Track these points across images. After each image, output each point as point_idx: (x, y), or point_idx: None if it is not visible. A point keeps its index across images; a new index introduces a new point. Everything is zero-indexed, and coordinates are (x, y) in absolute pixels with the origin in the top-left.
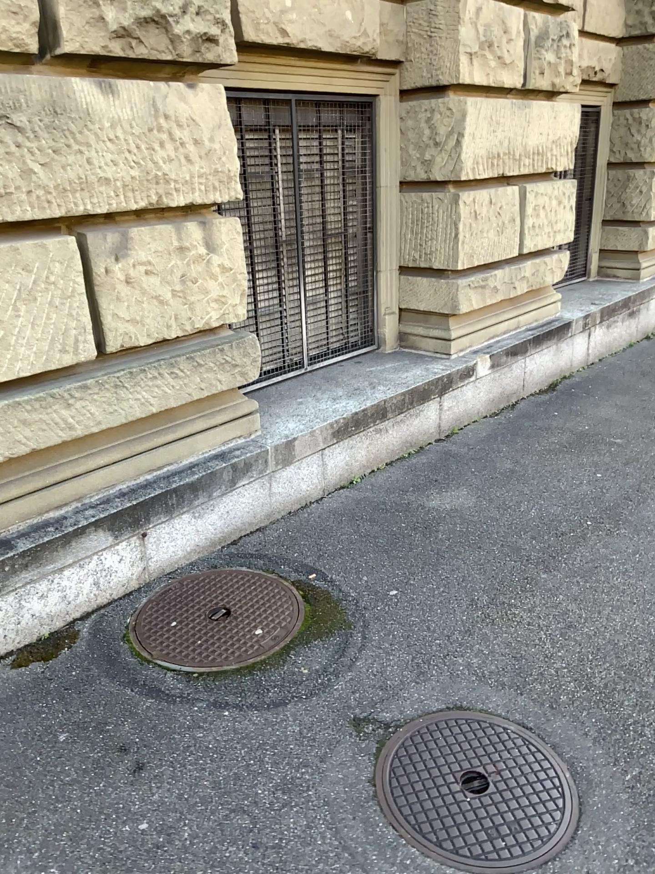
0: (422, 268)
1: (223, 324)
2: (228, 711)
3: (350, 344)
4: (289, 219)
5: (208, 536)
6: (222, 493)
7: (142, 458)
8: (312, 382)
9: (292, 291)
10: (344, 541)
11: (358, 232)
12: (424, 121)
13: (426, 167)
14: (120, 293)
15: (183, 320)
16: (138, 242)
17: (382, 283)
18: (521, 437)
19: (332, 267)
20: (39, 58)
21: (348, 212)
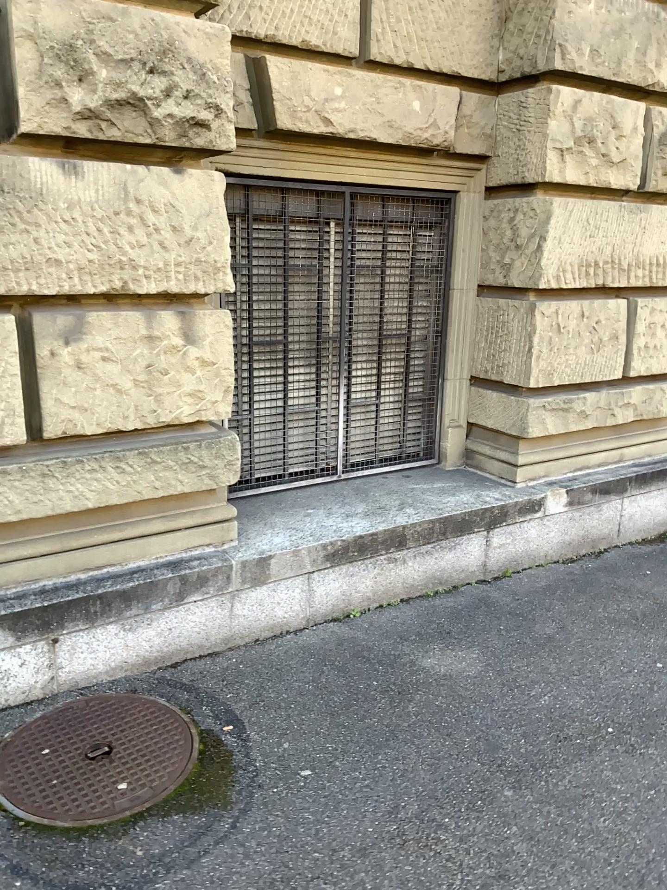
0: (494, 381)
1: (199, 421)
2: (22, 882)
3: (410, 455)
4: (341, 314)
5: (146, 652)
6: (168, 606)
7: (82, 554)
8: (341, 494)
9: (337, 391)
10: (297, 689)
11: (430, 334)
12: (508, 220)
13: (507, 270)
14: (69, 377)
15: (147, 411)
16: (97, 326)
17: (452, 393)
18: (586, 596)
19: (395, 369)
20: (6, 137)
21: (419, 313)
